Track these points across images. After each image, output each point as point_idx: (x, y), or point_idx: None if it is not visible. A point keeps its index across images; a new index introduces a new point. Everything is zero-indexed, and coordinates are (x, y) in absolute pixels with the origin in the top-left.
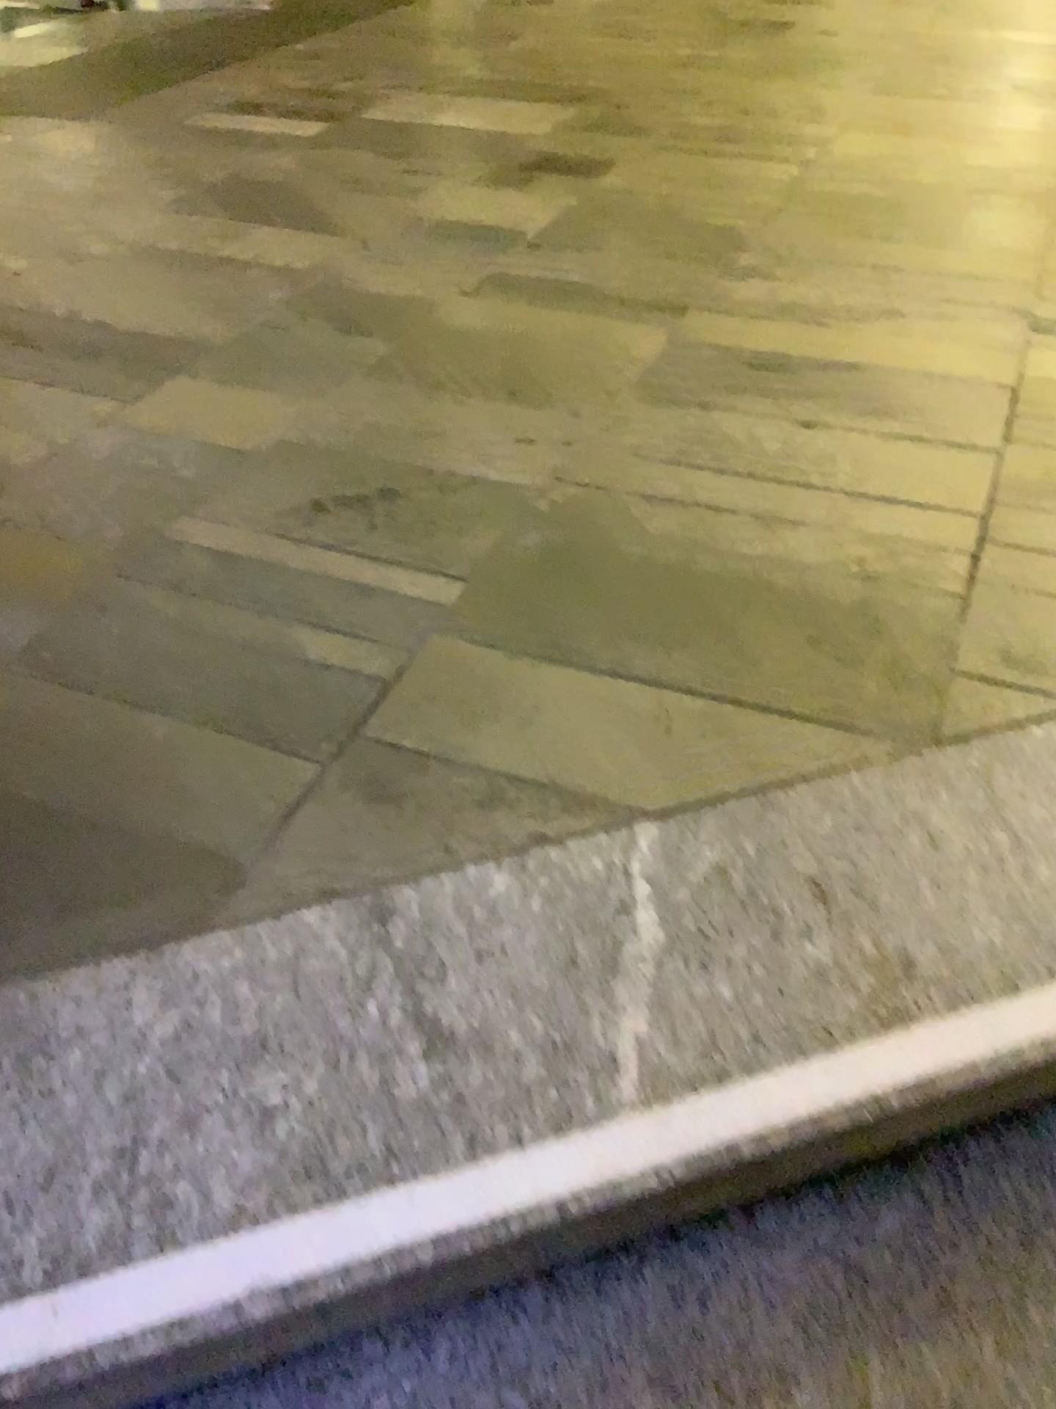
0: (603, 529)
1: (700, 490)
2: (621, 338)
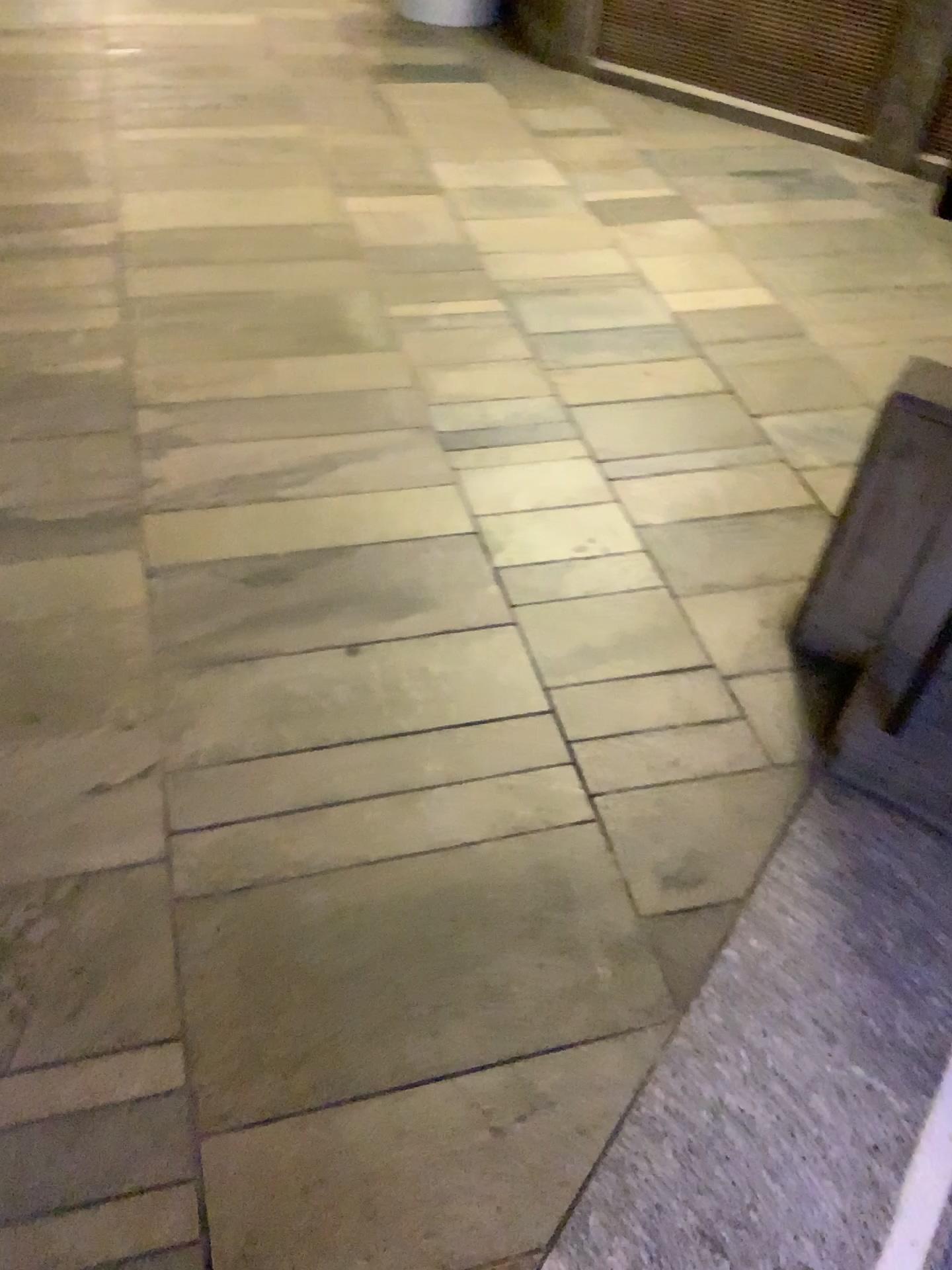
0: (258, 881)
1: (309, 780)
2: (90, 578)
